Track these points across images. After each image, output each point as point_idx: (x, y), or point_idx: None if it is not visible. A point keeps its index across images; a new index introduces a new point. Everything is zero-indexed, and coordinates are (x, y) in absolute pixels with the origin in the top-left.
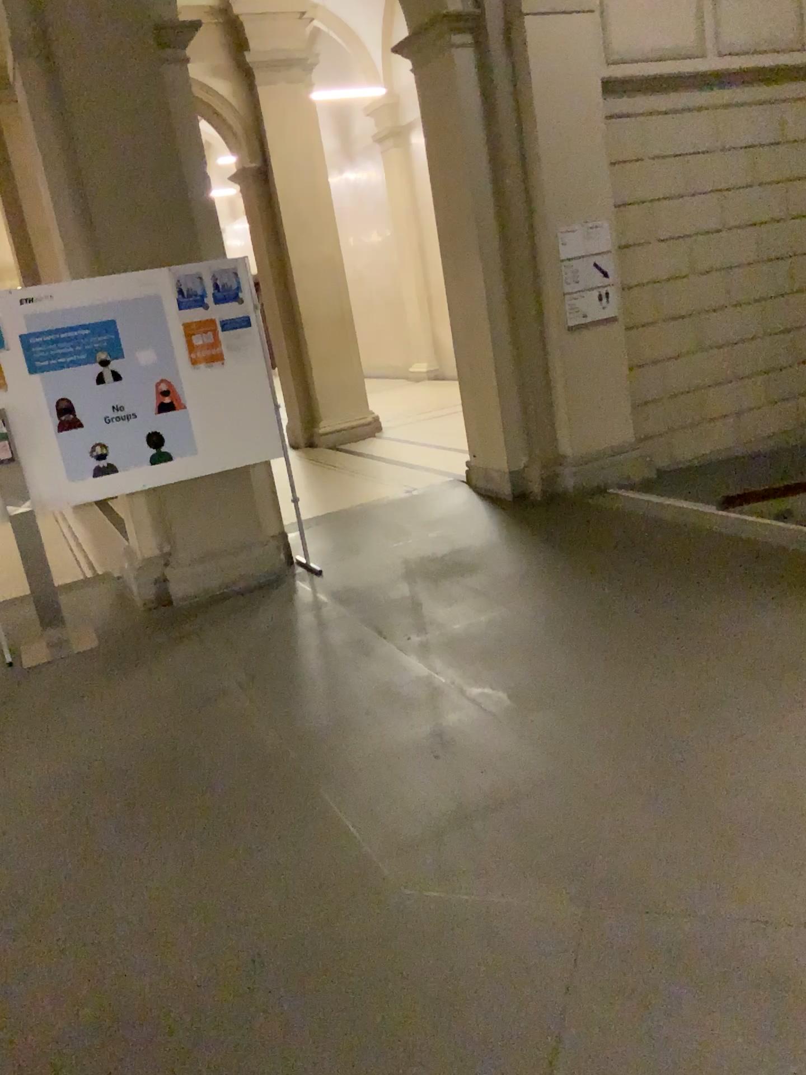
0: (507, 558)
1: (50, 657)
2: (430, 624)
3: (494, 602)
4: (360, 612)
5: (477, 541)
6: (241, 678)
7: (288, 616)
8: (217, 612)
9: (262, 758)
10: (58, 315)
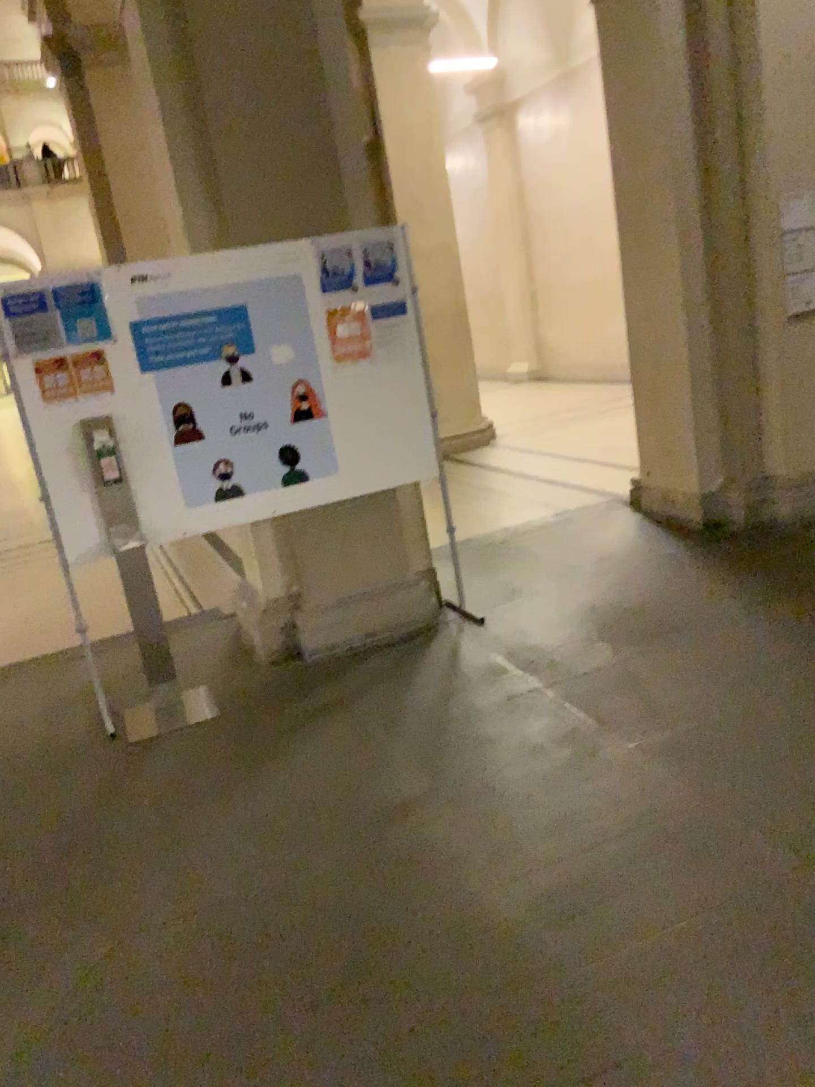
0: (735, 611)
1: (161, 730)
2: (667, 708)
3: (749, 678)
4: (558, 684)
5: (684, 586)
6: (426, 781)
7: (460, 684)
8: (362, 672)
9: (499, 932)
10: (177, 298)
